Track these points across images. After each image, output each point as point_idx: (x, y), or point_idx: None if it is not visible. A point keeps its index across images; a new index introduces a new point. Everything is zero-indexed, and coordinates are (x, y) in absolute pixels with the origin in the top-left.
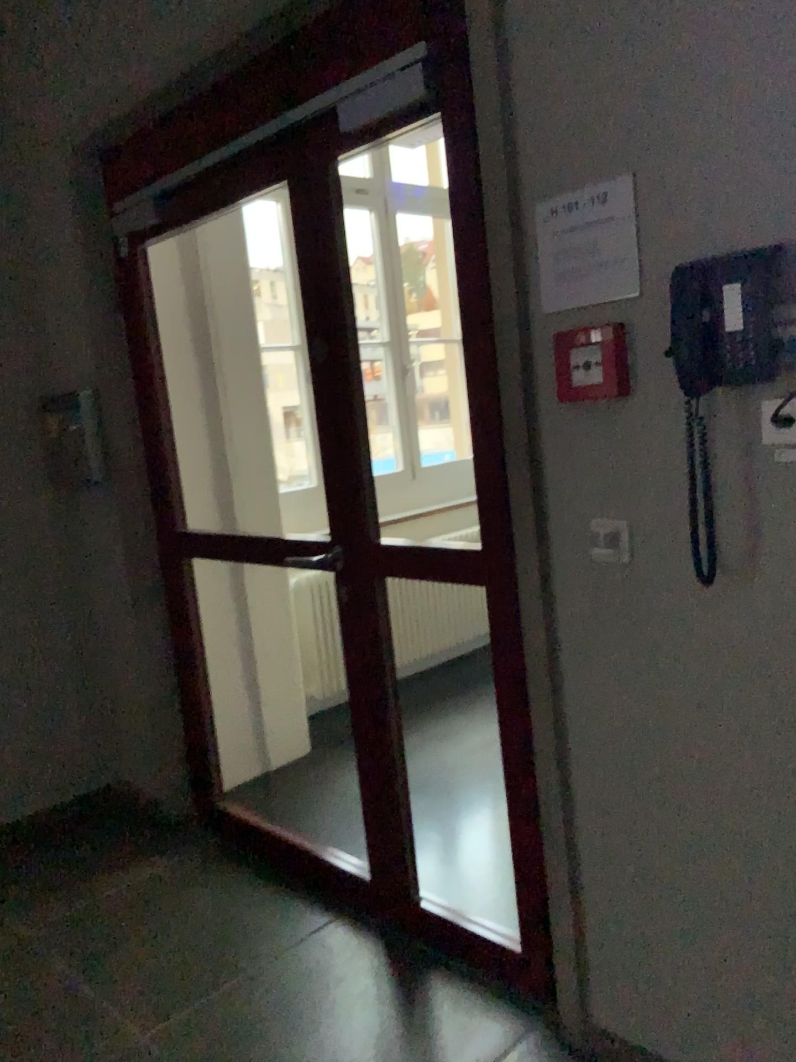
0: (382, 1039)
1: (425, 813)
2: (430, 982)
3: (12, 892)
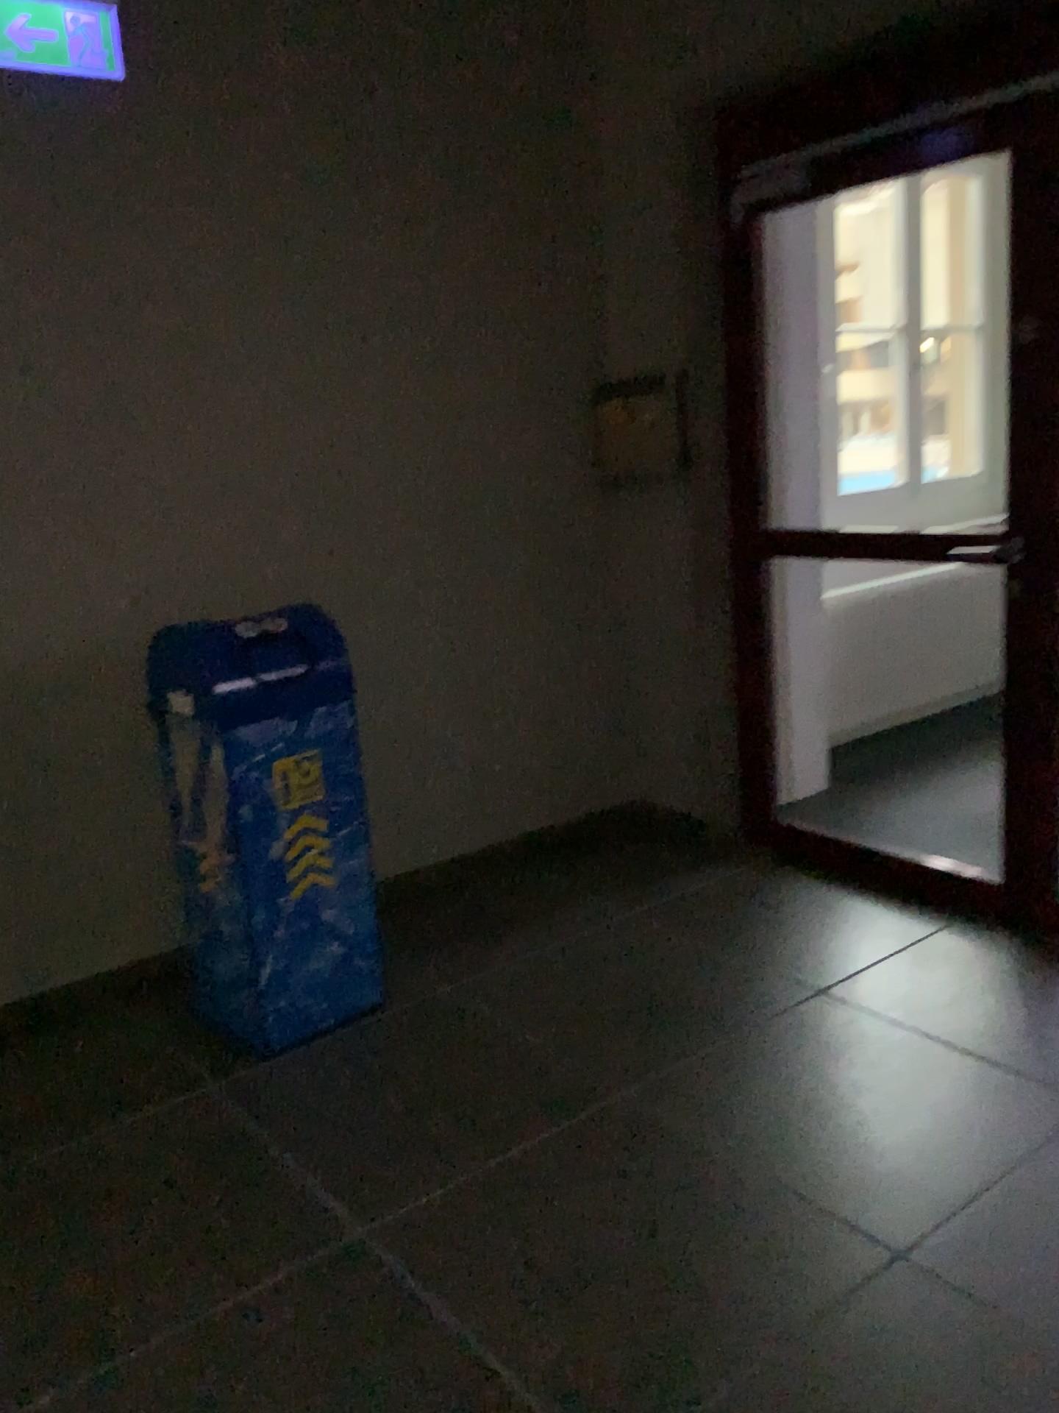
0: None
1: None
2: None
3: (604, 884)
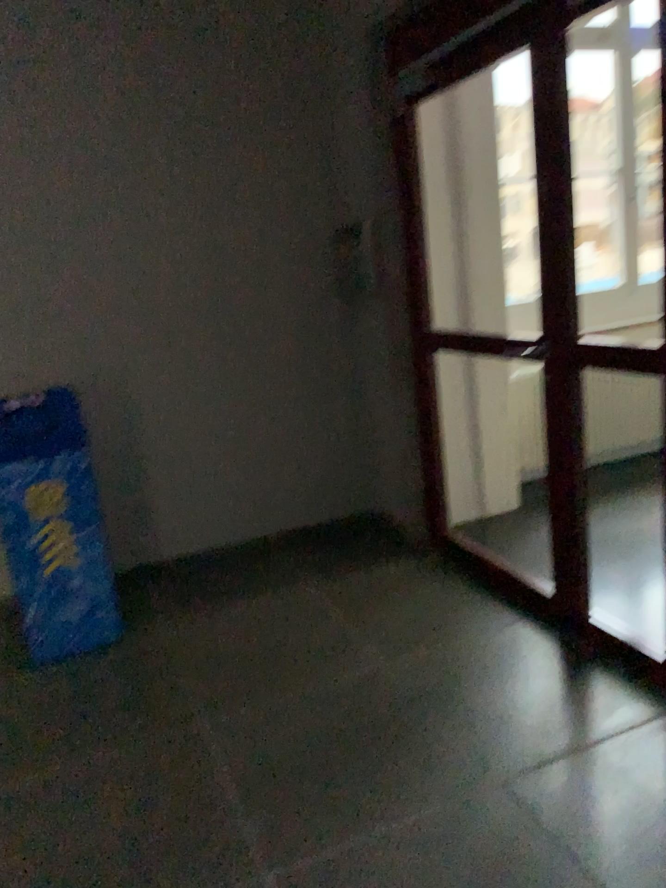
0: (548, 701)
1: (604, 561)
2: (590, 673)
3: (303, 571)
